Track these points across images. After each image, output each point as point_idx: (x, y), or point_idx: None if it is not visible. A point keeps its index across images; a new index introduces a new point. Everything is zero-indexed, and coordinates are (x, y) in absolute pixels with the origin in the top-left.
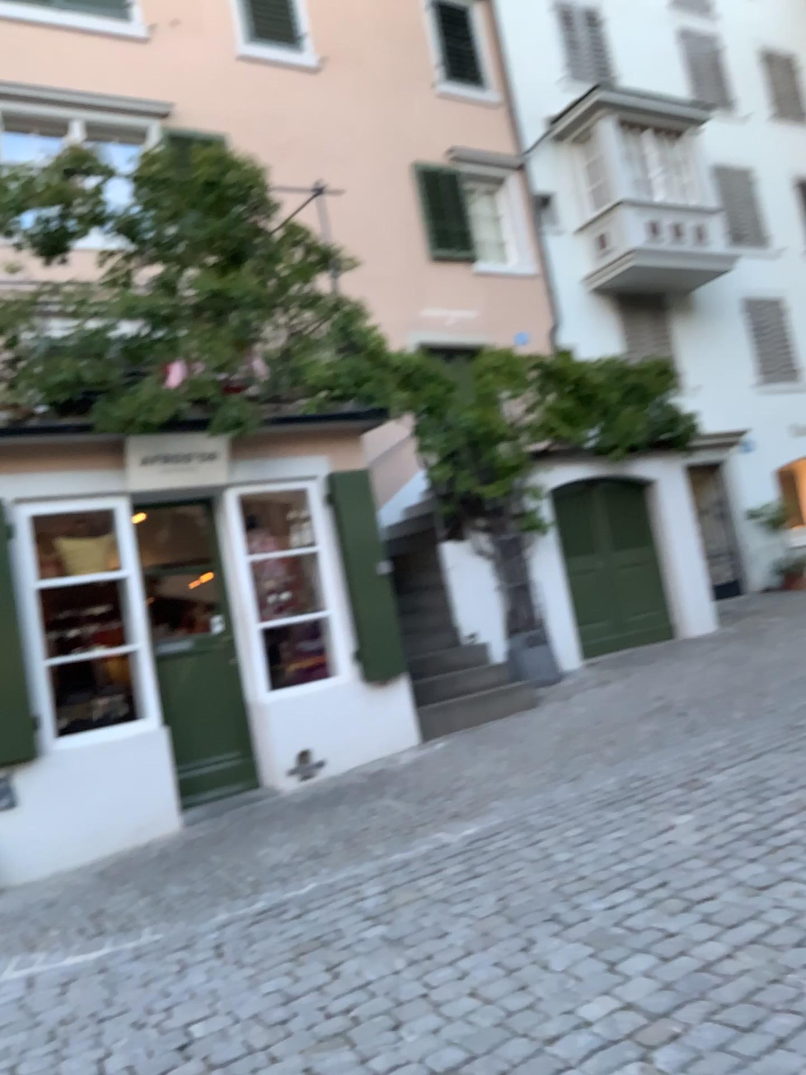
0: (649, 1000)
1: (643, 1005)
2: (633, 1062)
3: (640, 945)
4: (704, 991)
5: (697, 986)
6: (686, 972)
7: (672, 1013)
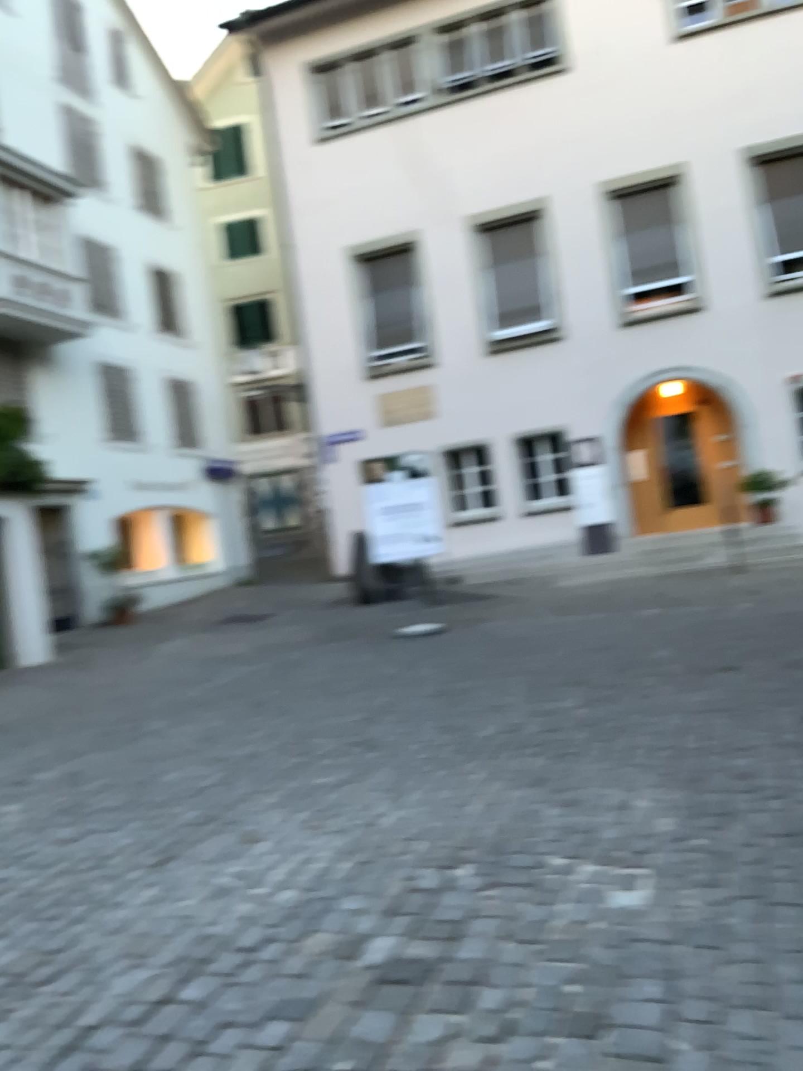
0: None
1: None
2: None
3: None
4: (25, 903)
5: (20, 902)
6: (12, 896)
7: (1, 920)
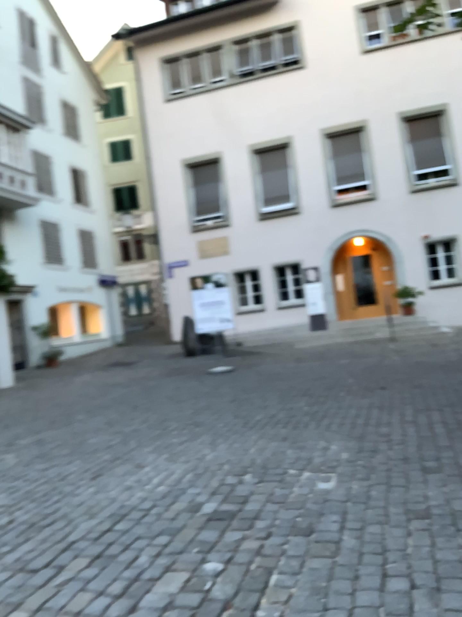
0: (10, 500)
1: (7, 501)
2: (8, 513)
3: (2, 489)
4: (30, 494)
5: (27, 494)
6: (22, 491)
7: (20, 501)
